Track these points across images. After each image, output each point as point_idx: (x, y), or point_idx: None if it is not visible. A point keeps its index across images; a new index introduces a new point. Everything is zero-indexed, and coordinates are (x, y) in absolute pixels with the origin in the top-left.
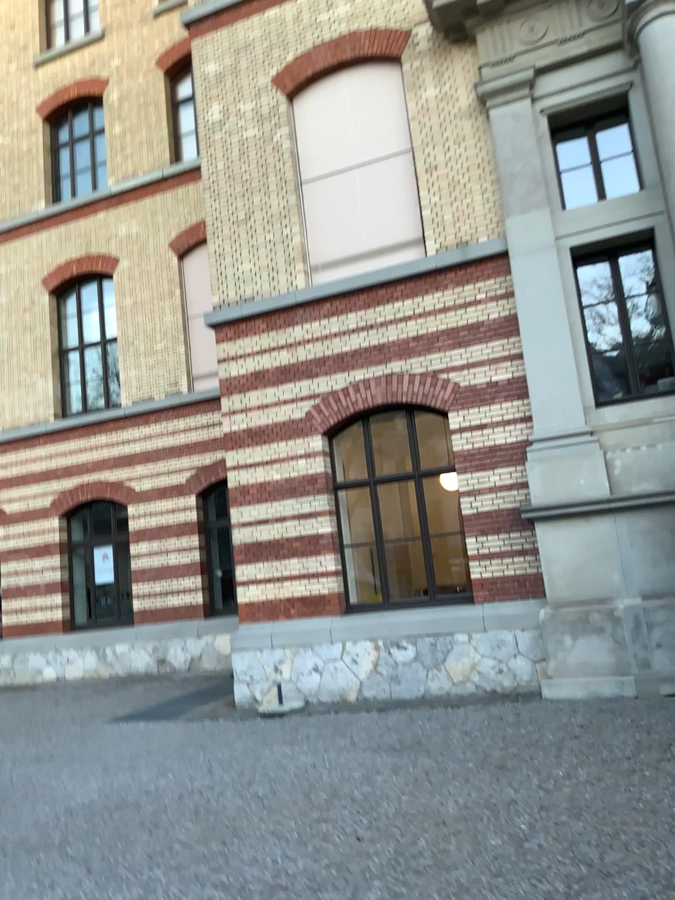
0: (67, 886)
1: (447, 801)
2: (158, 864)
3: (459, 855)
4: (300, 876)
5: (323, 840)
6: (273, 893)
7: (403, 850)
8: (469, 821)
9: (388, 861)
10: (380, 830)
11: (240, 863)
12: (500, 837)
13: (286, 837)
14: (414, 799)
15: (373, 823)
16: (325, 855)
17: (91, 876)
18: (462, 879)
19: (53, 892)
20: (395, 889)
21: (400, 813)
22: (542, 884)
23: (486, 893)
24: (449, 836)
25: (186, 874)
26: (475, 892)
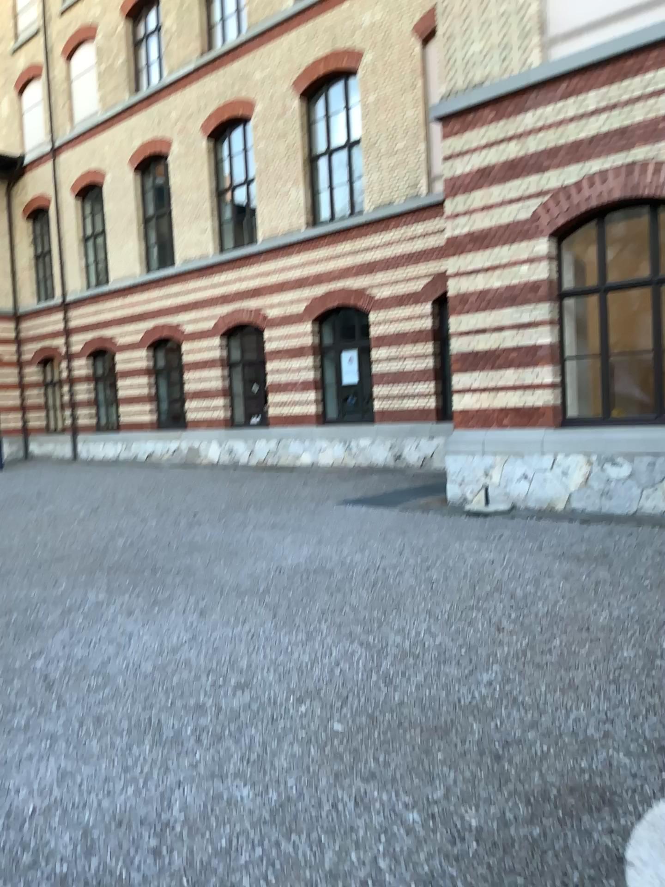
0: (251, 625)
1: (599, 610)
2: (325, 621)
3: (586, 659)
4: (435, 650)
5: (468, 625)
6: (407, 659)
7: (536, 645)
8: (612, 632)
9: (519, 652)
10: (522, 625)
11: (389, 631)
12: (635, 650)
13: (436, 617)
14: (567, 604)
15: (518, 618)
16: (463, 638)
17: (271, 622)
18: (579, 679)
19: (241, 628)
20: (512, 676)
21: (548, 614)
22: (657, 697)
23: (596, 696)
24: (585, 641)
25: (343, 633)
26: (586, 692)
